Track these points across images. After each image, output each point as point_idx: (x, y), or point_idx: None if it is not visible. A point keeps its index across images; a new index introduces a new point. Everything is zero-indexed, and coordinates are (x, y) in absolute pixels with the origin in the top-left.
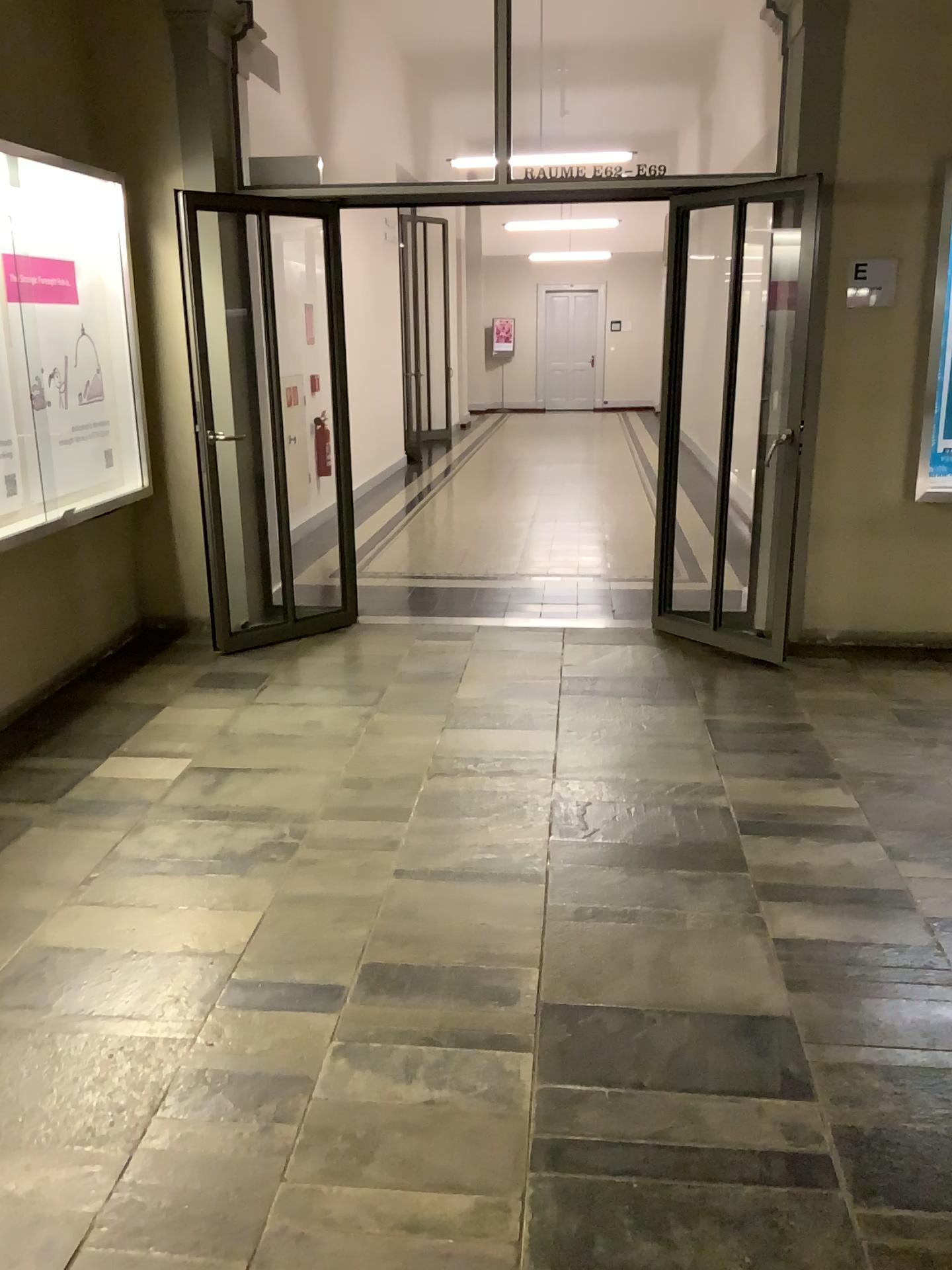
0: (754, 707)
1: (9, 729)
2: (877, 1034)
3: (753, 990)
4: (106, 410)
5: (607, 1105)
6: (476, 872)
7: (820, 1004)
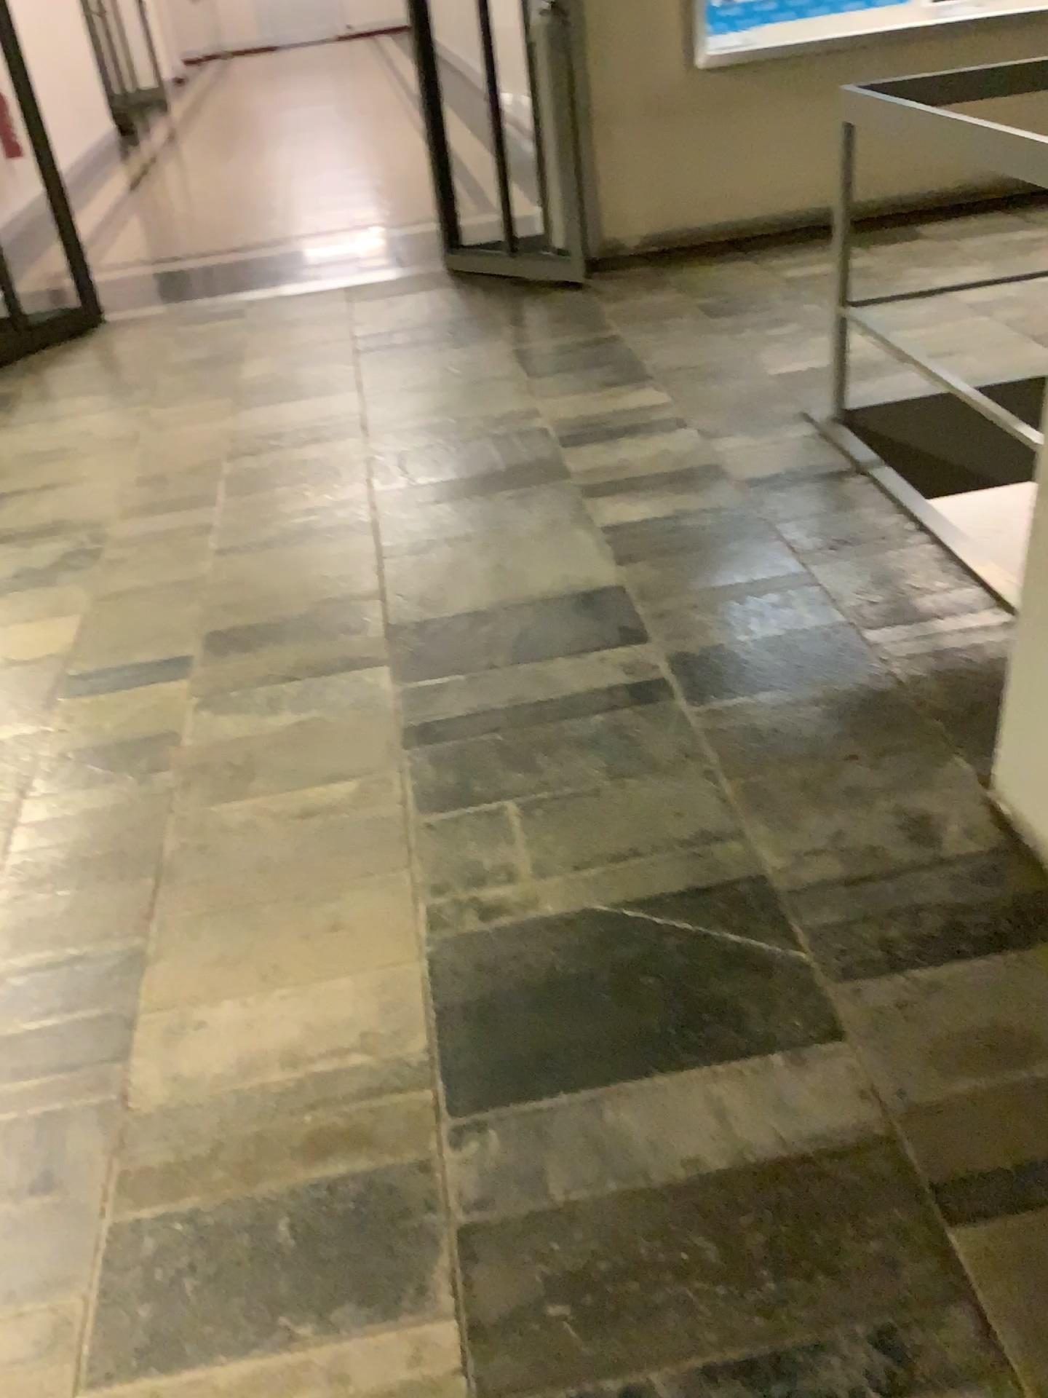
0: (561, 330)
1: None
2: (701, 582)
3: (587, 573)
4: None
5: (466, 690)
6: (302, 534)
7: (648, 570)
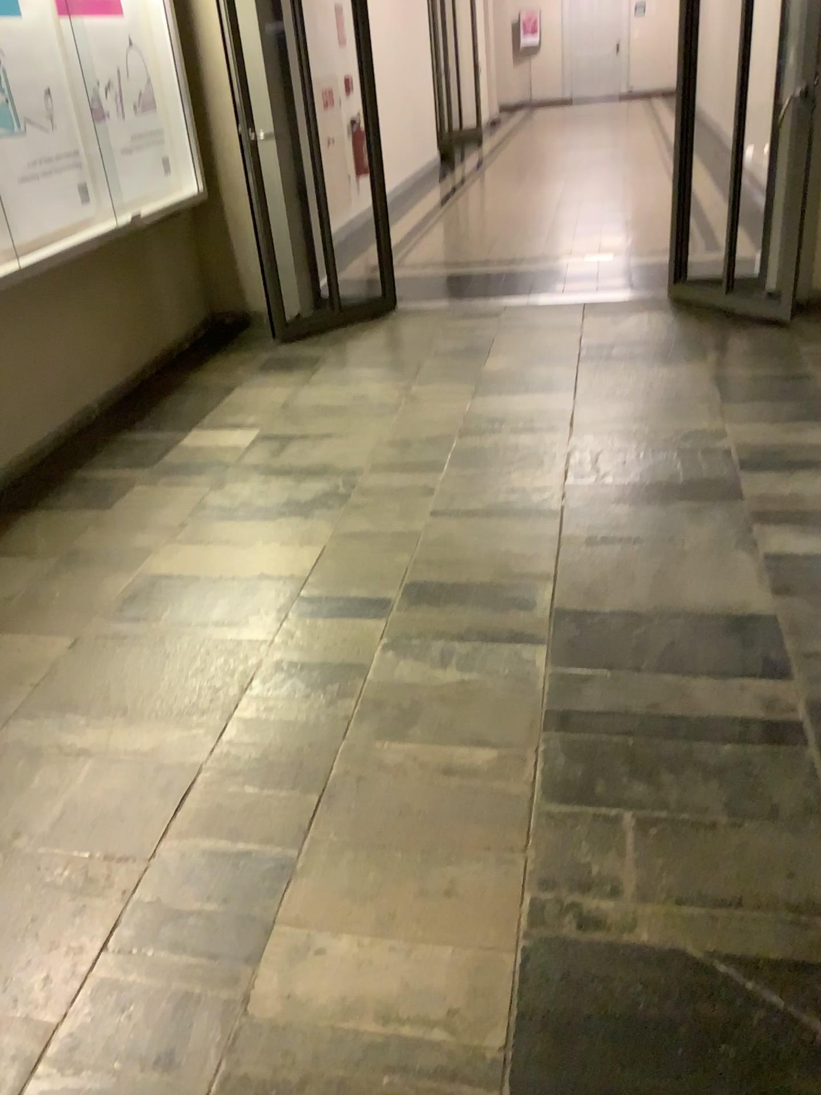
0: (758, 363)
1: (110, 411)
2: None
3: (742, 598)
4: (159, 120)
5: (610, 687)
6: (502, 510)
7: (801, 608)
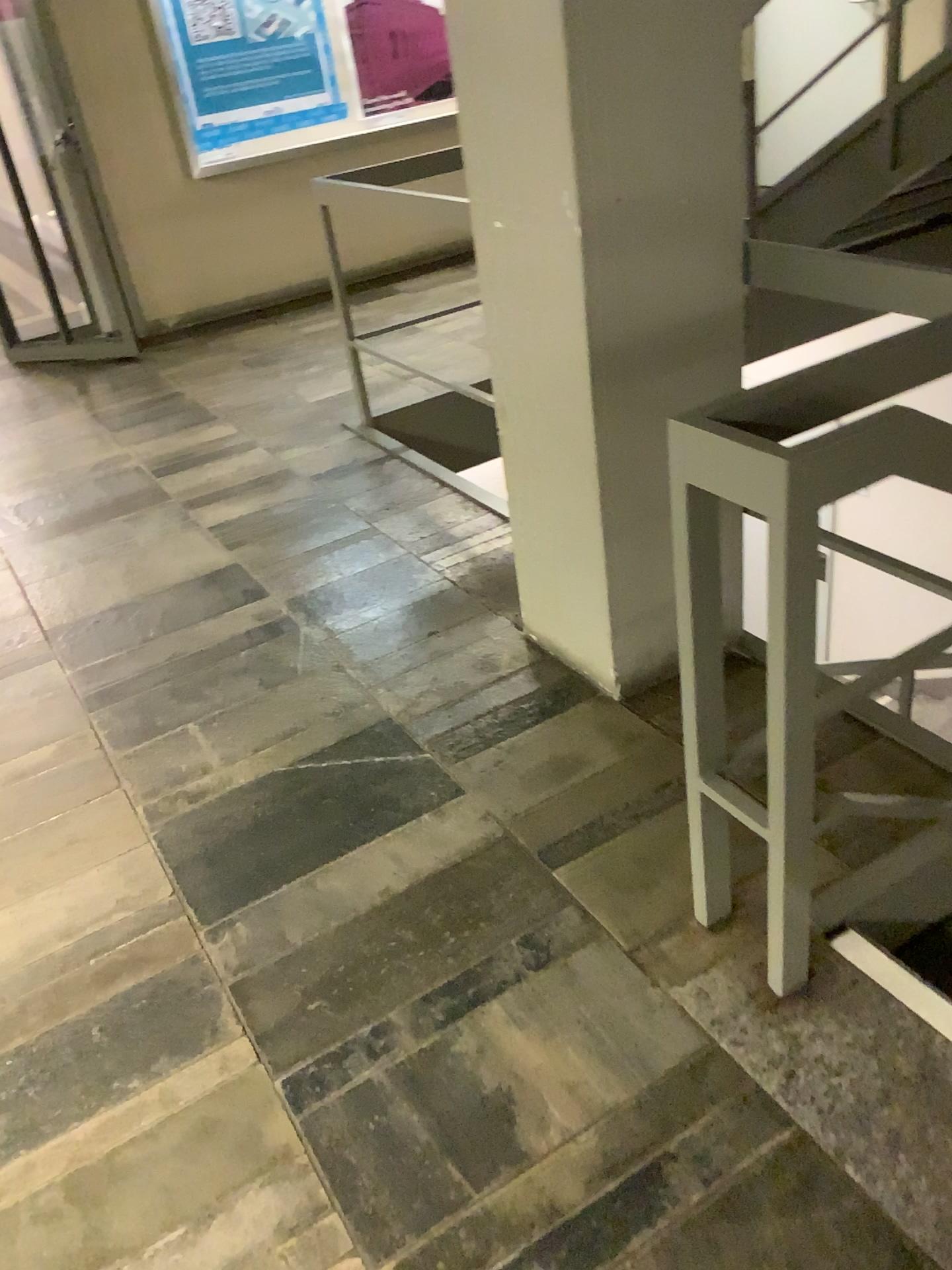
0: (129, 395)
1: None
2: (294, 548)
3: (203, 561)
4: None
5: (128, 660)
6: None
7: (251, 549)
